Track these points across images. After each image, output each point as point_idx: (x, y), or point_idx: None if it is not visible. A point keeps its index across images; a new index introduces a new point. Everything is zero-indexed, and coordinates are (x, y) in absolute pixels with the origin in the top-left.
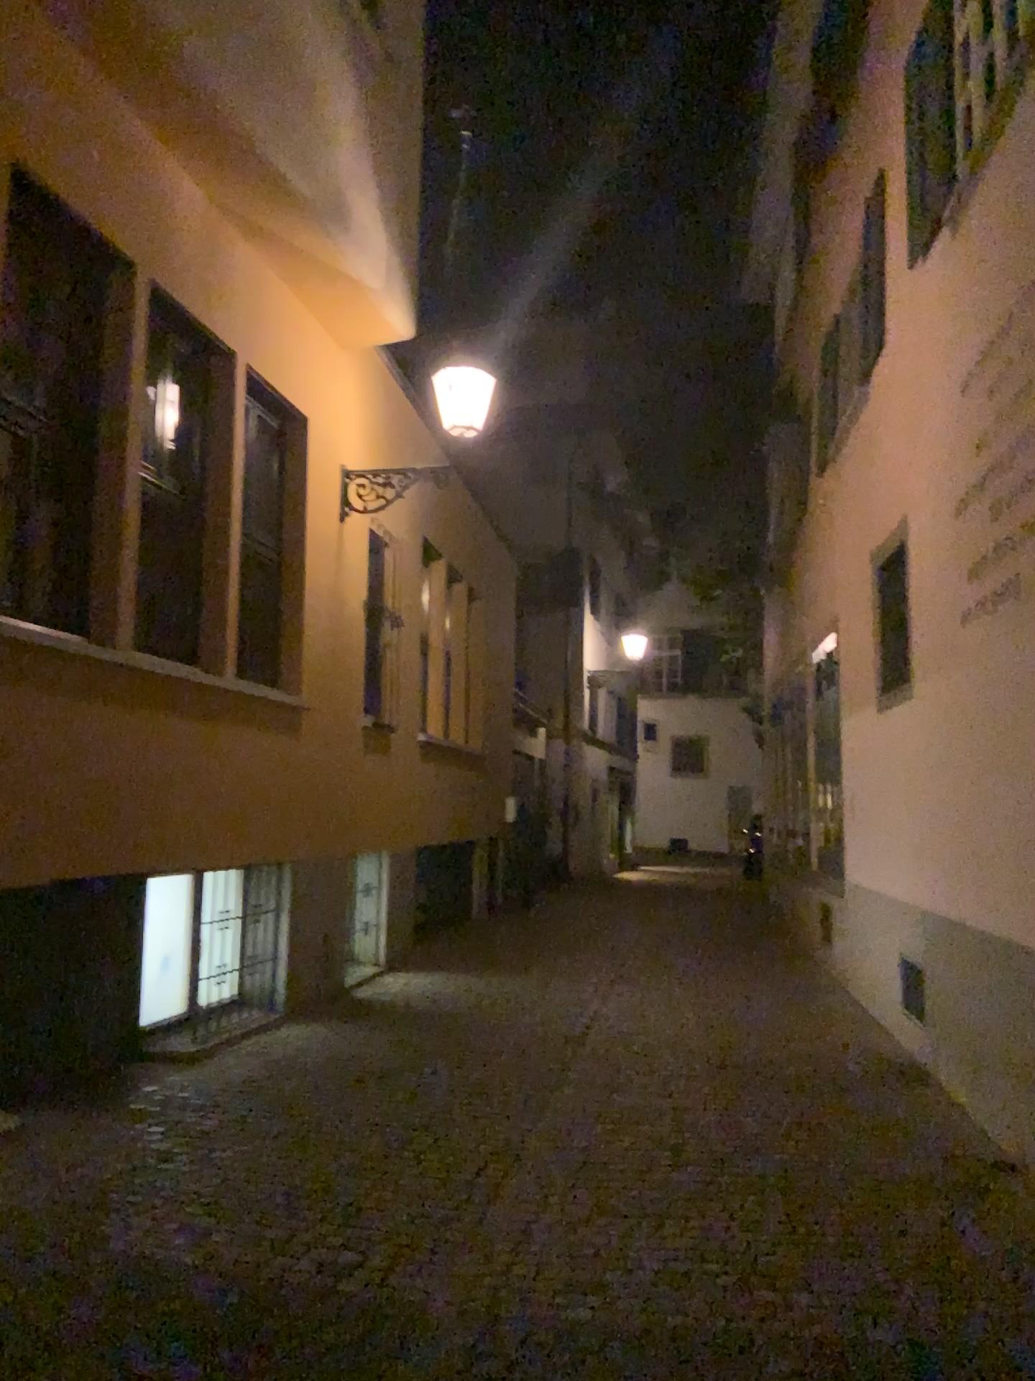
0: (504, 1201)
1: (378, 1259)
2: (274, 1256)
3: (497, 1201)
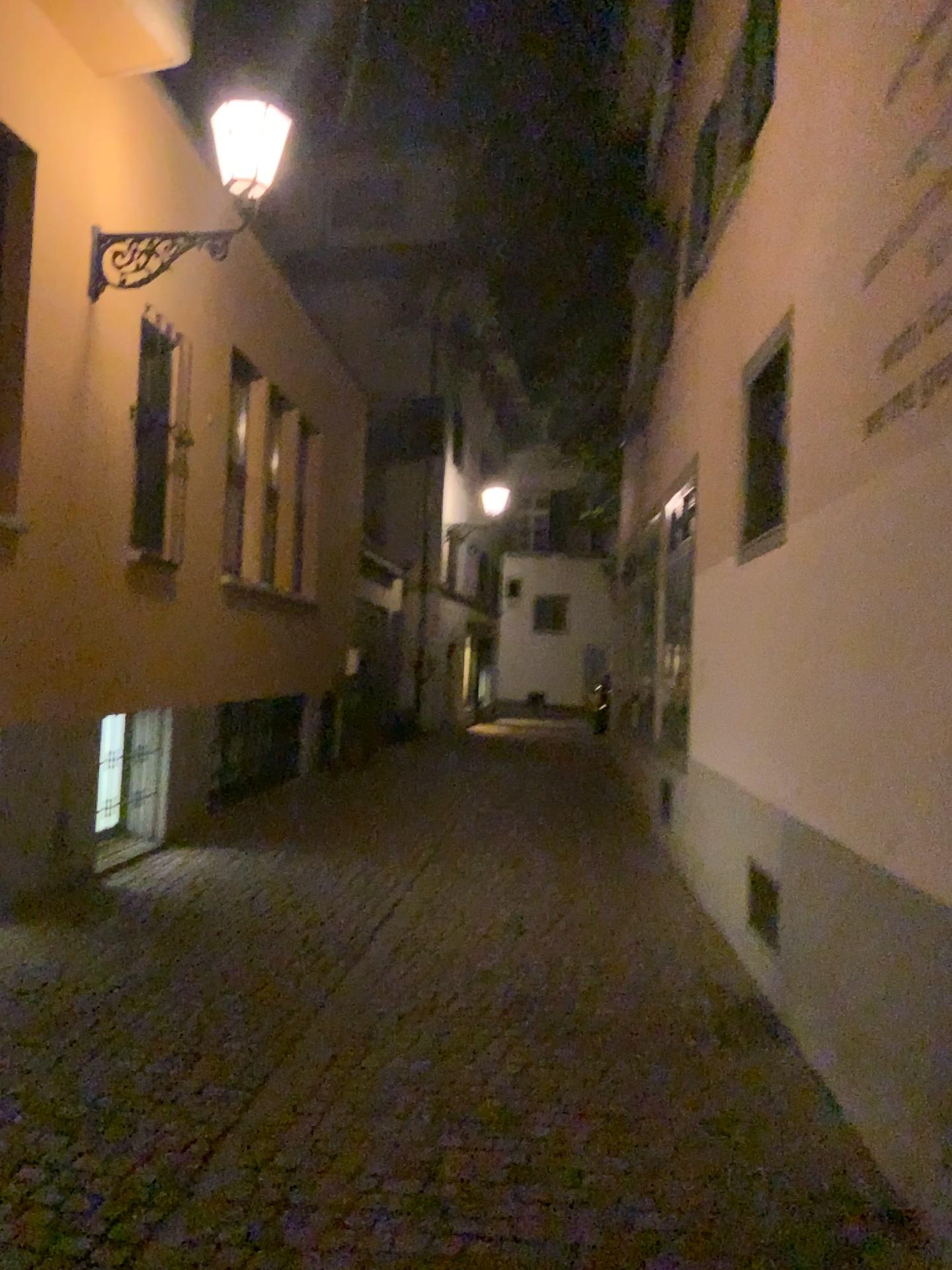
0: None
1: None
2: None
3: None
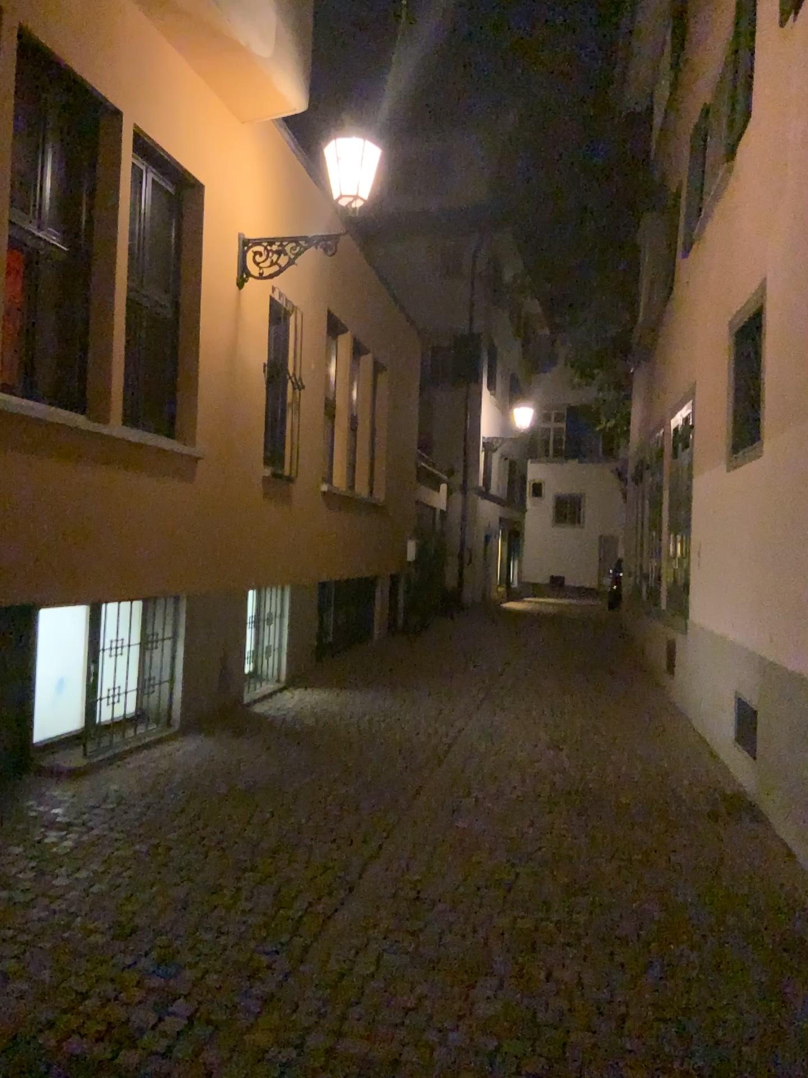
0: (320, 948)
1: (166, 1023)
2: (60, 1015)
3: (313, 947)
